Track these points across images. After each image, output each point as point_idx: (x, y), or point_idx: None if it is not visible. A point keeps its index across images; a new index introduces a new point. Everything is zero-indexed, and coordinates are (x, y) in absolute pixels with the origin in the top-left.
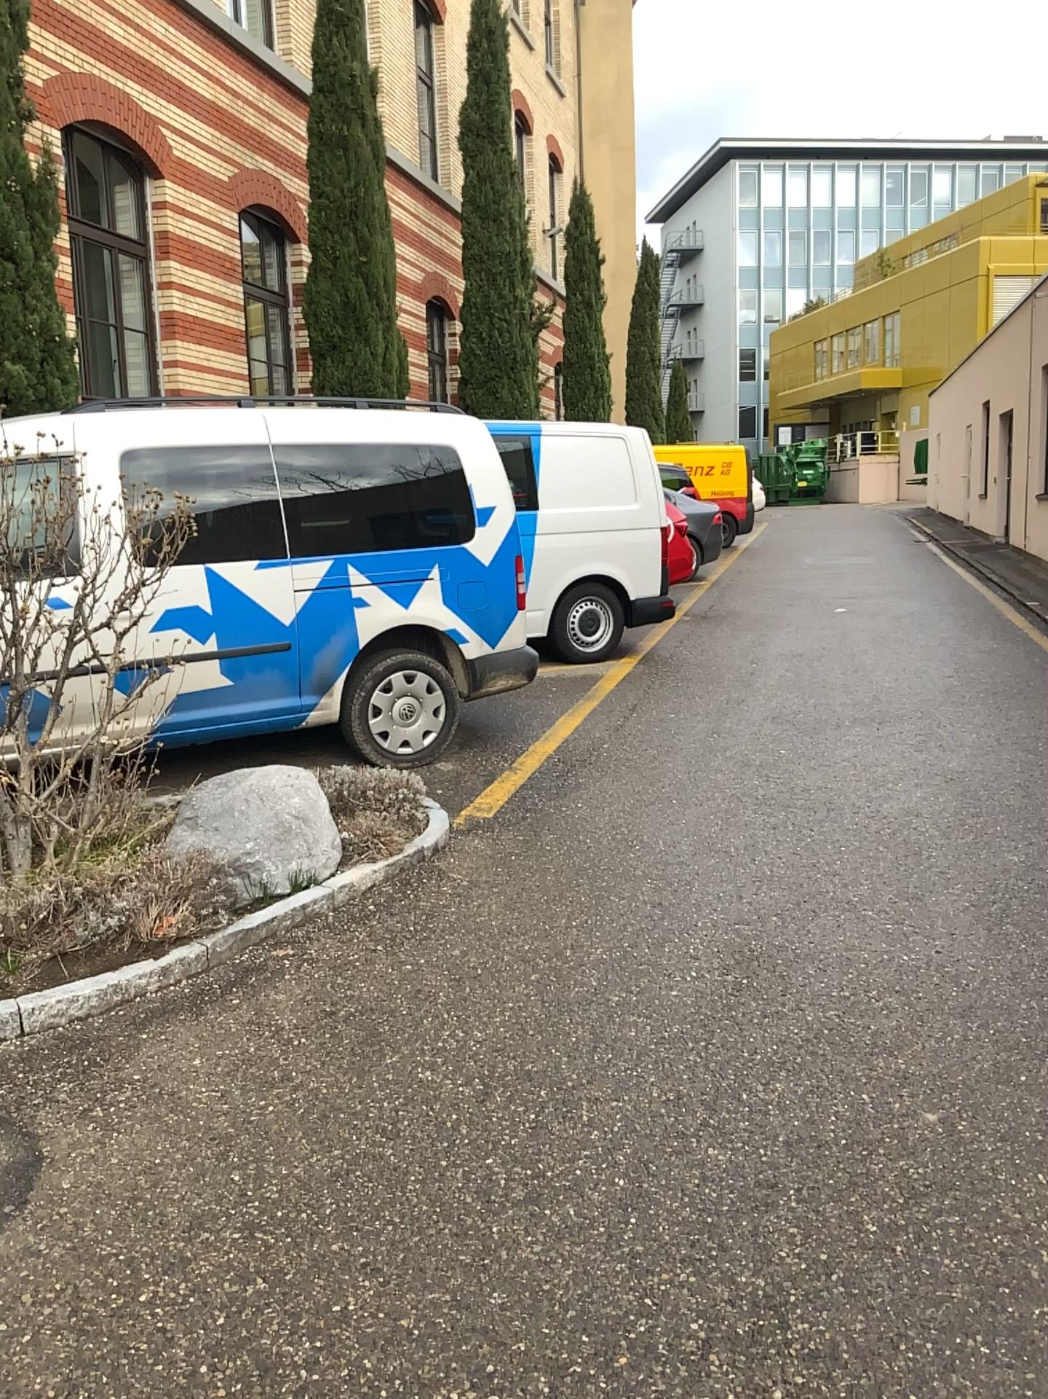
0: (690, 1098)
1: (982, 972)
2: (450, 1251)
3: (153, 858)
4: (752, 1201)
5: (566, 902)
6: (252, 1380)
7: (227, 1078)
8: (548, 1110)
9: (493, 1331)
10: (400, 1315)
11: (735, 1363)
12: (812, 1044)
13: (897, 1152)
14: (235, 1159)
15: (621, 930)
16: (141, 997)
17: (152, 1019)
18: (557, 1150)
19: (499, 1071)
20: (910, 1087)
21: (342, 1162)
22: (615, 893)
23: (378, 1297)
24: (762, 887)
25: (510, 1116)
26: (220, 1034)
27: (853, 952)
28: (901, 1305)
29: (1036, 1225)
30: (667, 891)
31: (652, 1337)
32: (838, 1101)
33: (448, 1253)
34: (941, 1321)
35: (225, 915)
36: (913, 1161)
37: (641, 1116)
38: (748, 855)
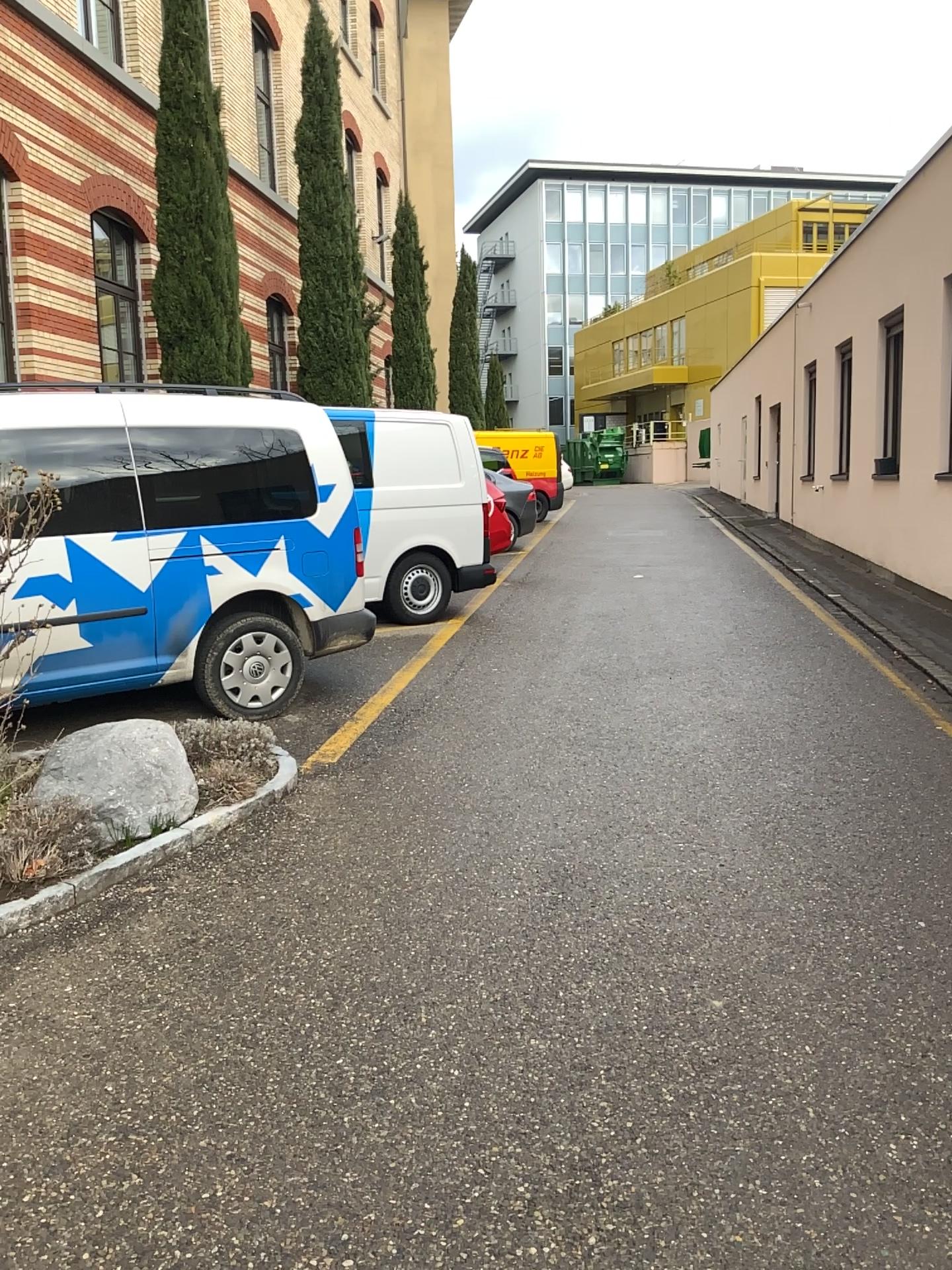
0: (515, 998)
1: (760, 880)
2: (306, 1140)
3: (21, 806)
4: (569, 1081)
5: (403, 834)
6: (128, 1263)
7: (96, 1002)
8: (390, 1015)
9: (346, 1205)
10: (262, 1199)
11: (557, 1216)
12: (618, 947)
13: (691, 1034)
14: (106, 1072)
15: (453, 856)
16: (12, 934)
17: (23, 953)
18: (400, 1048)
19: (346, 983)
20: (701, 979)
21: (206, 1070)
22: (447, 825)
23: (241, 1183)
24: (574, 815)
25: (356, 1021)
26: (89, 964)
27: (652, 868)
28: (694, 1159)
29: (804, 1086)
30: (492, 822)
31: (484, 1201)
32: (640, 993)
33: (304, 1141)
34: (727, 1169)
35: (90, 857)
36: (703, 1039)
37: (472, 1015)
38: (561, 789)
